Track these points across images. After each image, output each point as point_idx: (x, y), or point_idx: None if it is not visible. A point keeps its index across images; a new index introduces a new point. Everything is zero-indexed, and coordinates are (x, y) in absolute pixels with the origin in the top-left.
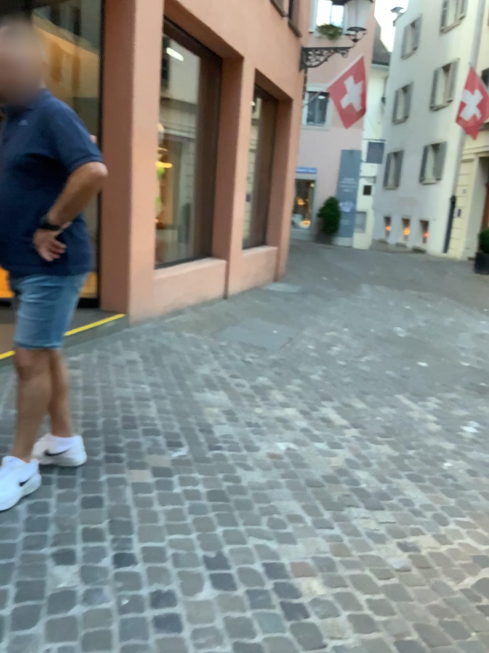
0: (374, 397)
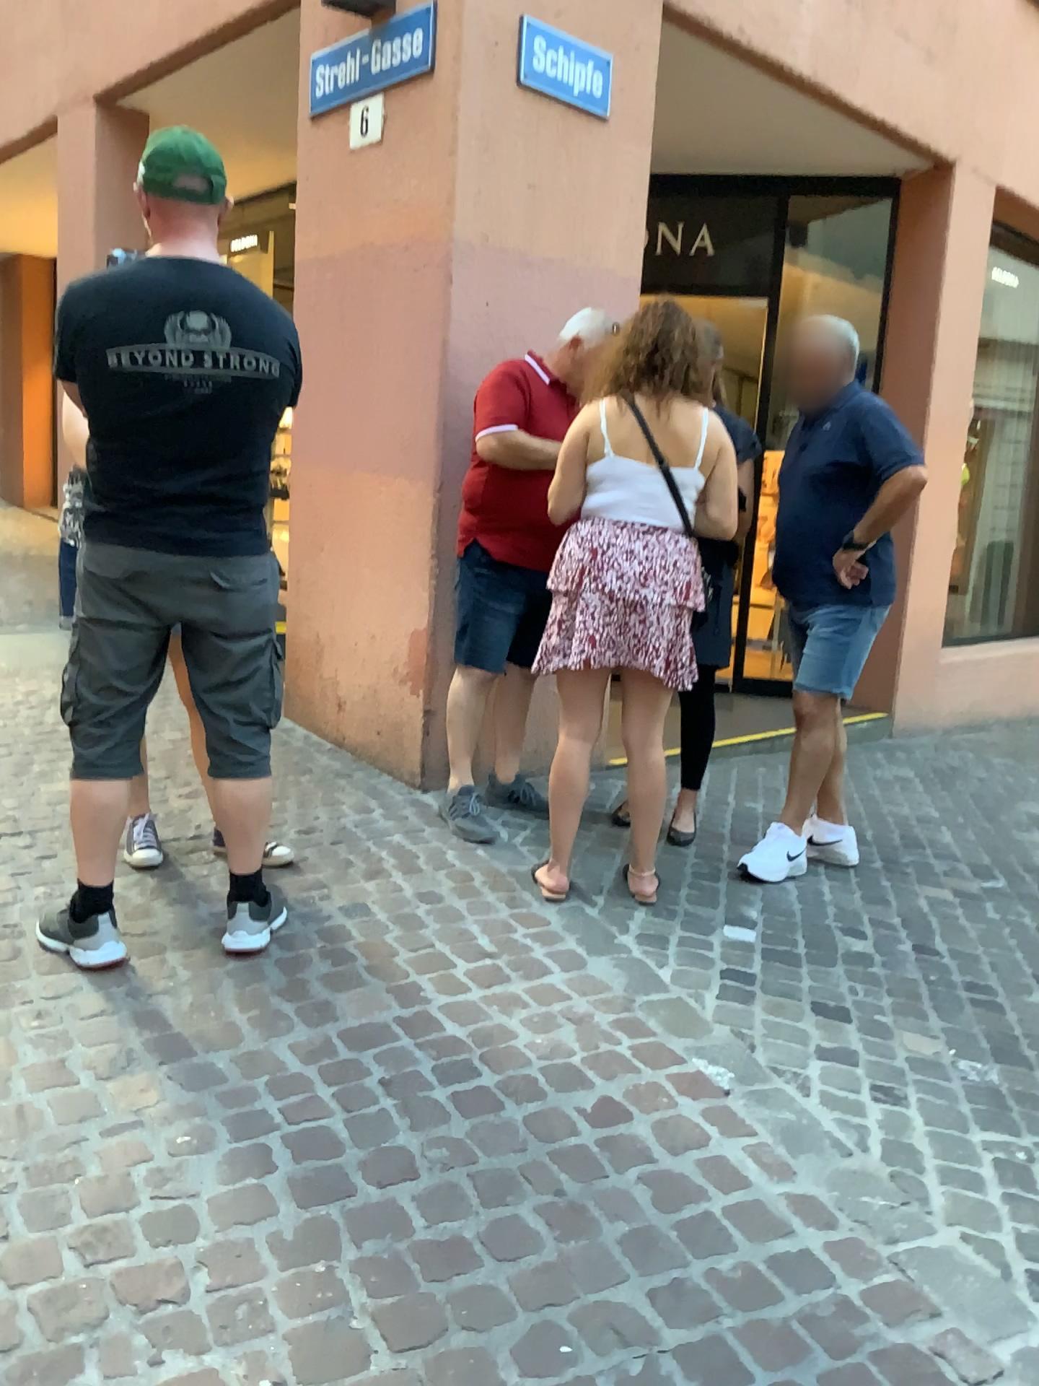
0: None
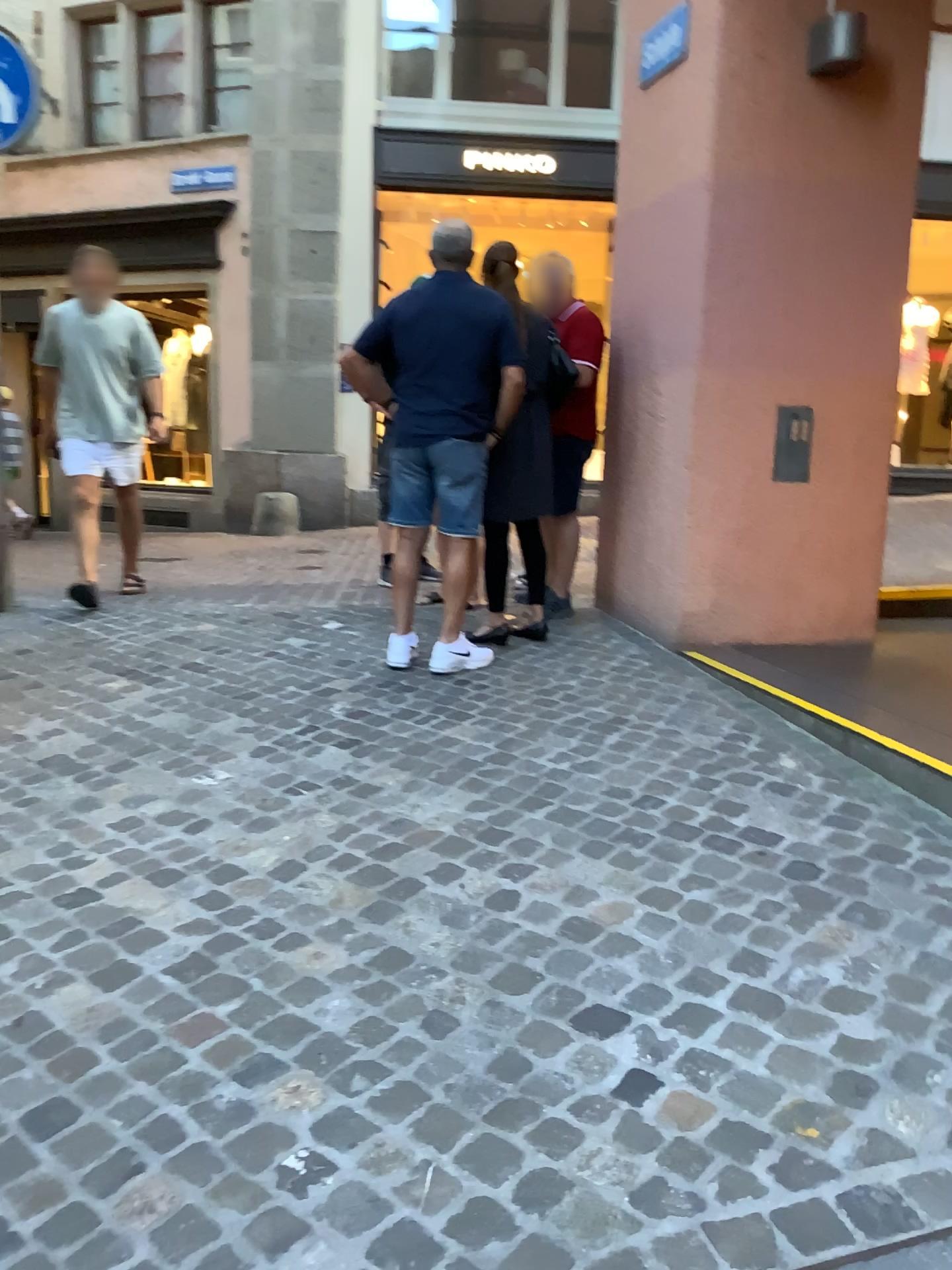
0: (9, 1070)
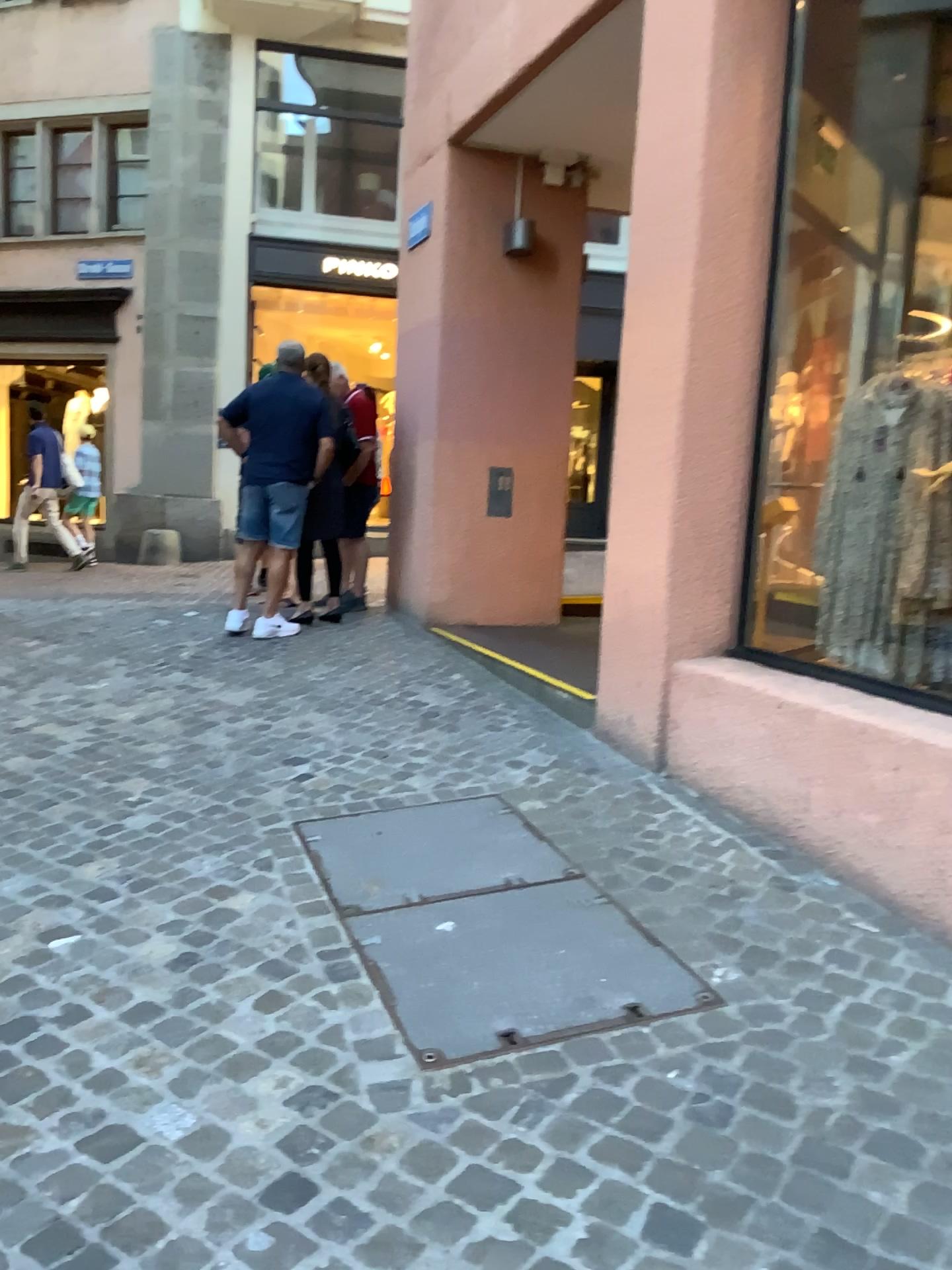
0: None
